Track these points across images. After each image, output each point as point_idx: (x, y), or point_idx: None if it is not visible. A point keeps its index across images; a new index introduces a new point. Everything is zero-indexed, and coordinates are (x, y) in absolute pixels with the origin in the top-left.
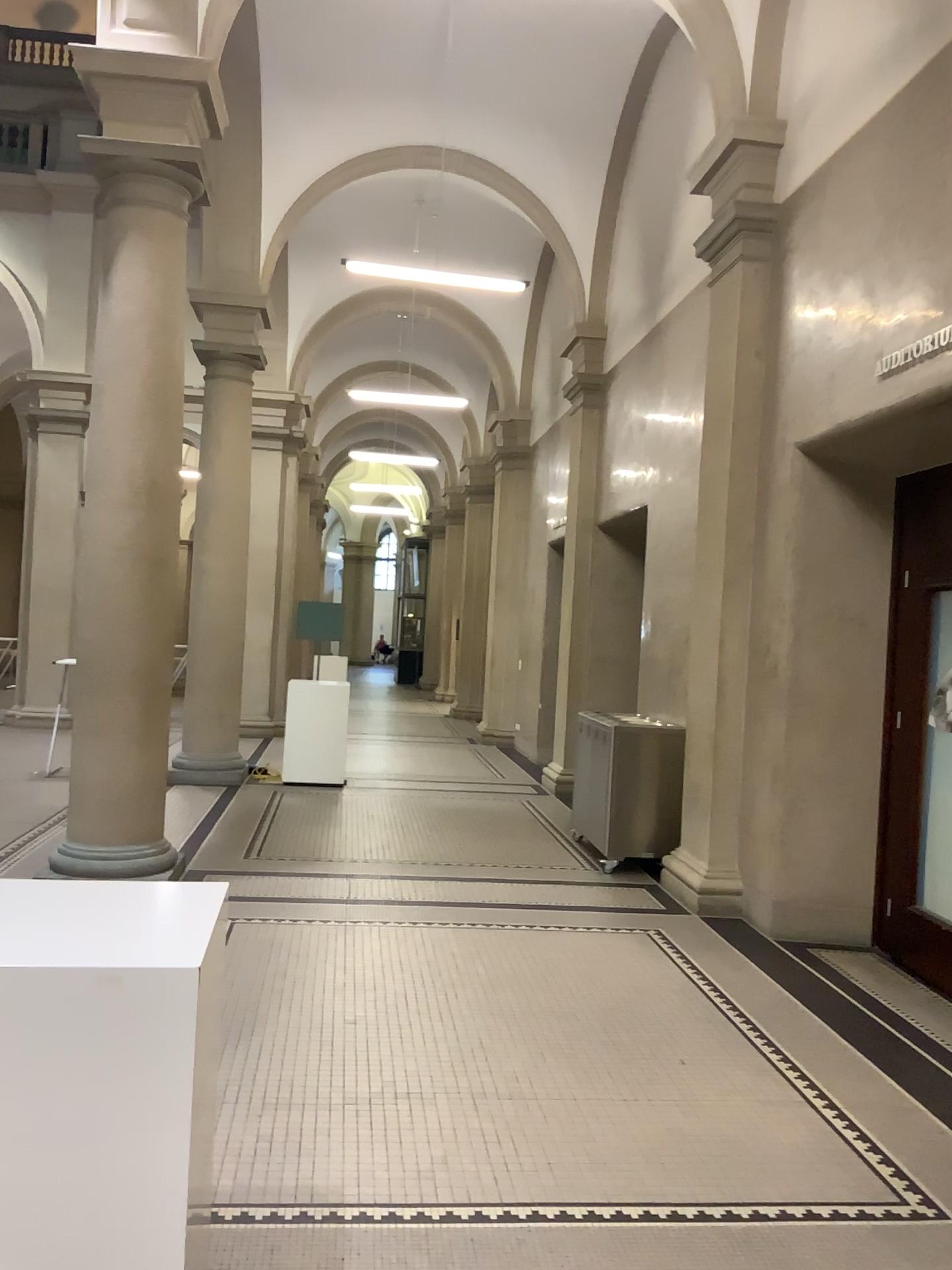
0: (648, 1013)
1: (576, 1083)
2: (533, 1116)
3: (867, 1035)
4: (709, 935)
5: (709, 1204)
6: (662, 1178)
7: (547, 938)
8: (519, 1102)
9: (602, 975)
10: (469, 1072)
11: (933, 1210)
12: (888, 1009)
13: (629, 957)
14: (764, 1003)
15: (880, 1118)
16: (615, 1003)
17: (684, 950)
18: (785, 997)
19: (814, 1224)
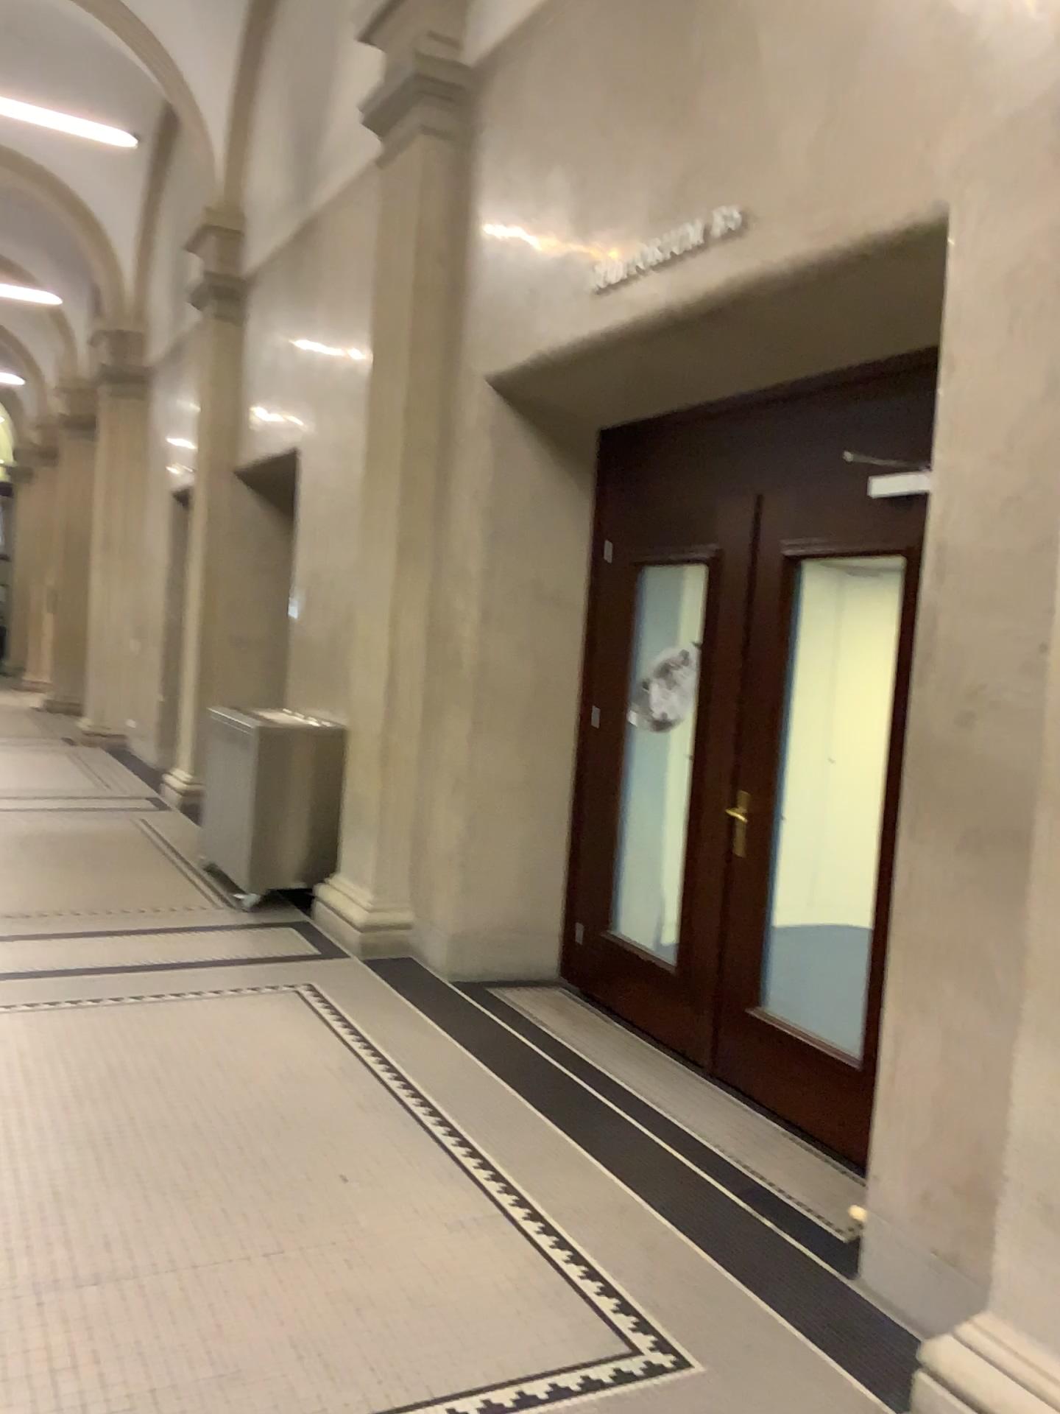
0: (298, 1110)
1: (198, 1240)
2: (132, 1312)
3: (565, 1102)
4: (373, 986)
5: (388, 1412)
6: (321, 1382)
7: (161, 1013)
8: (112, 1290)
9: (237, 1061)
10: (34, 1251)
11: (667, 1353)
12: (585, 1061)
13: (273, 1028)
14: (444, 1075)
15: (592, 1222)
16: (254, 1101)
17: (343, 1011)
18: (469, 1063)
19: (526, 1410)
